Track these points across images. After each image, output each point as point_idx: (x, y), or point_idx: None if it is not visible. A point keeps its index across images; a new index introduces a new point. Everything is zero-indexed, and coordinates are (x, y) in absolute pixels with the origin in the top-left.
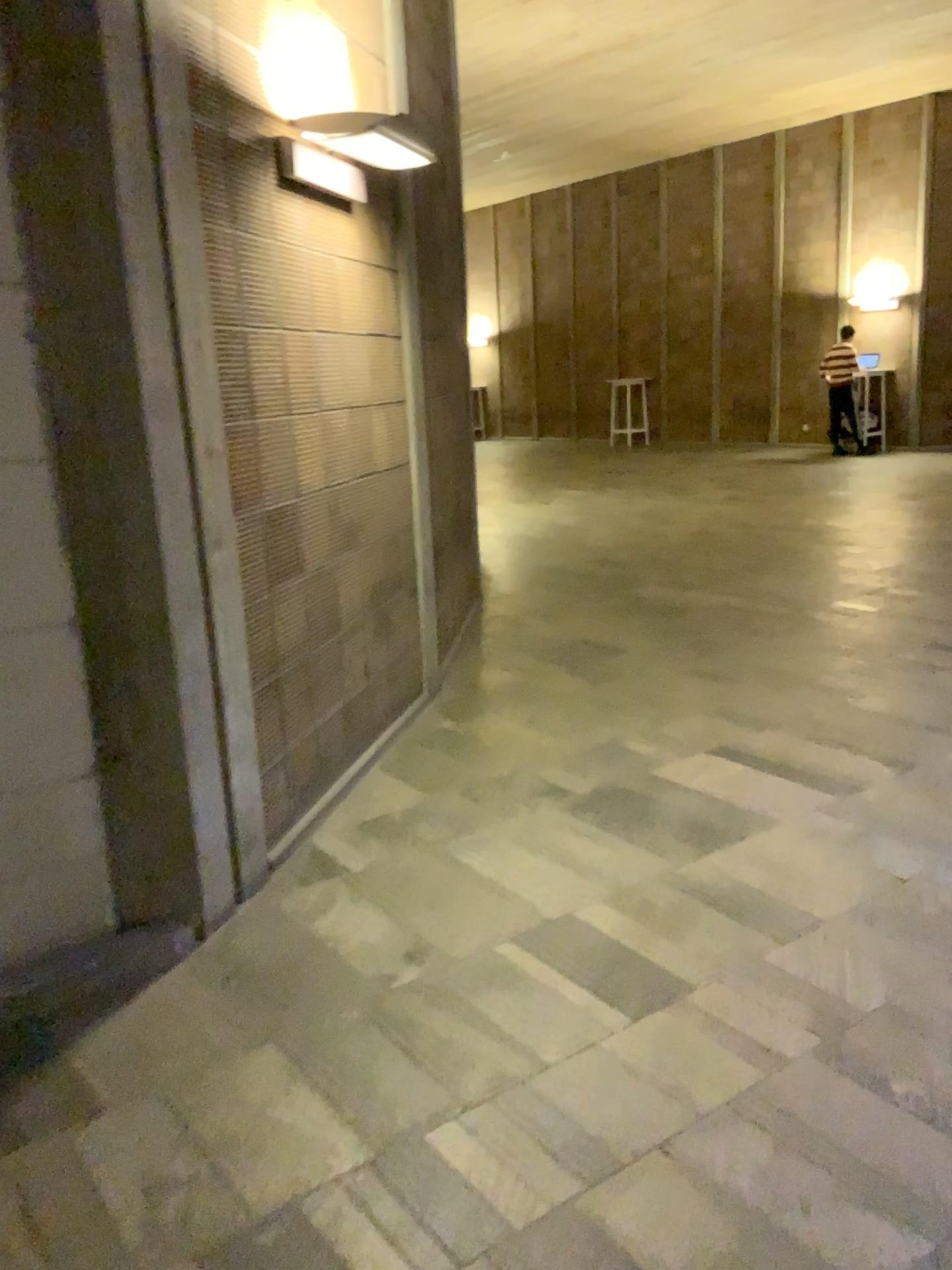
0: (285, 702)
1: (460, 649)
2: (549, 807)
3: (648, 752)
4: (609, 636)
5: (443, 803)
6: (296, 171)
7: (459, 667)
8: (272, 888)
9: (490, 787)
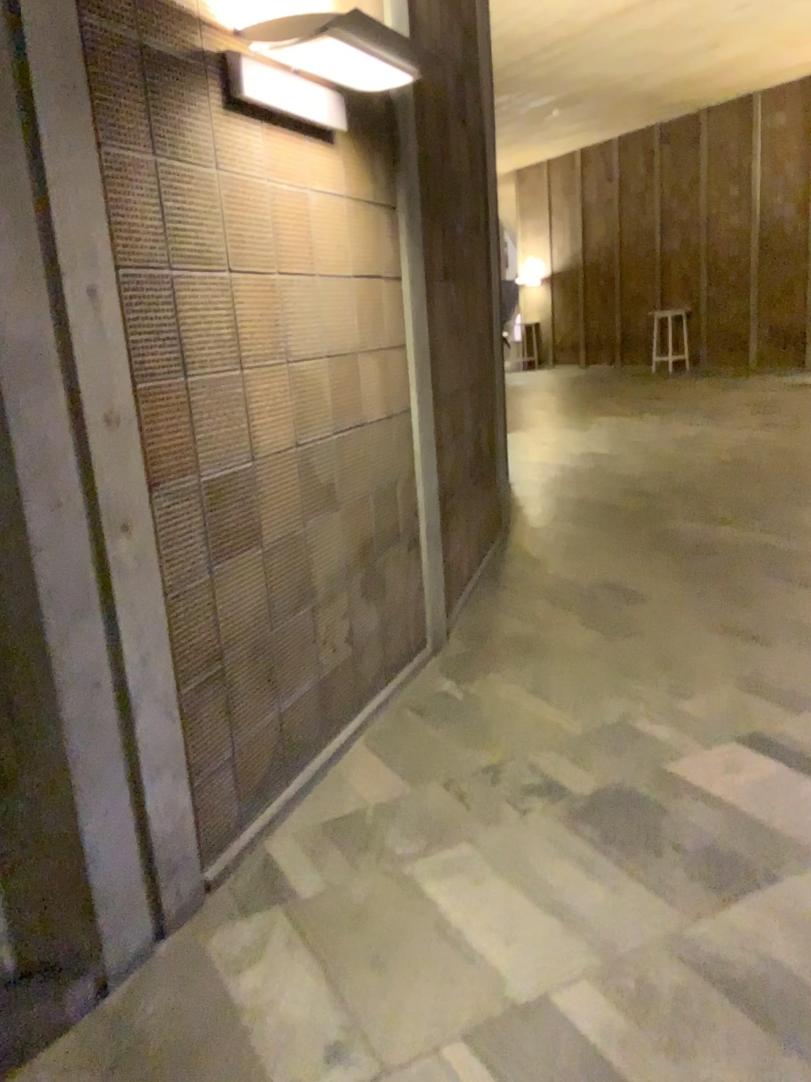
0: (231, 692)
1: (472, 593)
2: (536, 807)
3: (657, 734)
4: (627, 581)
5: (420, 793)
6: (241, 95)
7: (468, 614)
8: (202, 912)
9: (475, 773)
